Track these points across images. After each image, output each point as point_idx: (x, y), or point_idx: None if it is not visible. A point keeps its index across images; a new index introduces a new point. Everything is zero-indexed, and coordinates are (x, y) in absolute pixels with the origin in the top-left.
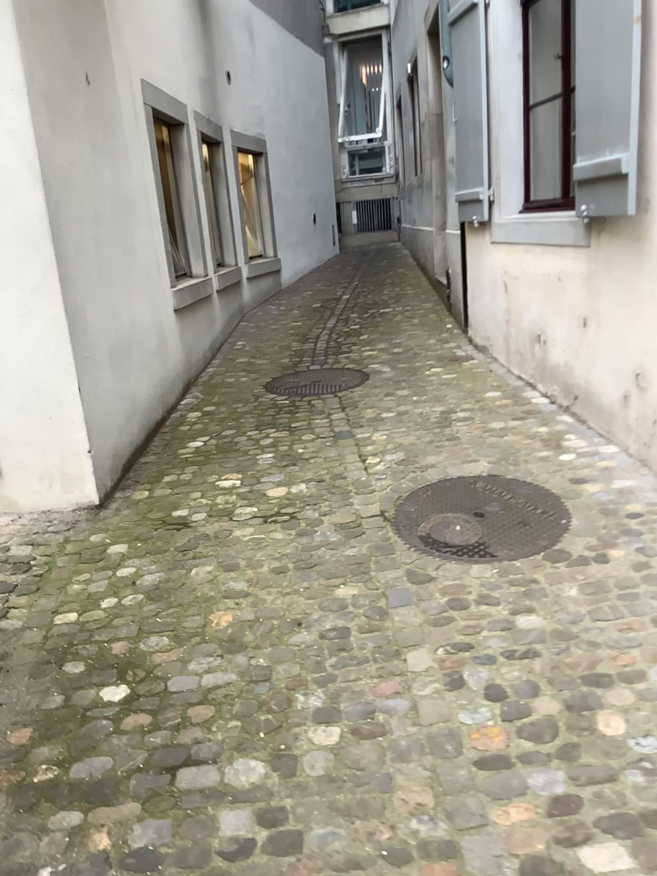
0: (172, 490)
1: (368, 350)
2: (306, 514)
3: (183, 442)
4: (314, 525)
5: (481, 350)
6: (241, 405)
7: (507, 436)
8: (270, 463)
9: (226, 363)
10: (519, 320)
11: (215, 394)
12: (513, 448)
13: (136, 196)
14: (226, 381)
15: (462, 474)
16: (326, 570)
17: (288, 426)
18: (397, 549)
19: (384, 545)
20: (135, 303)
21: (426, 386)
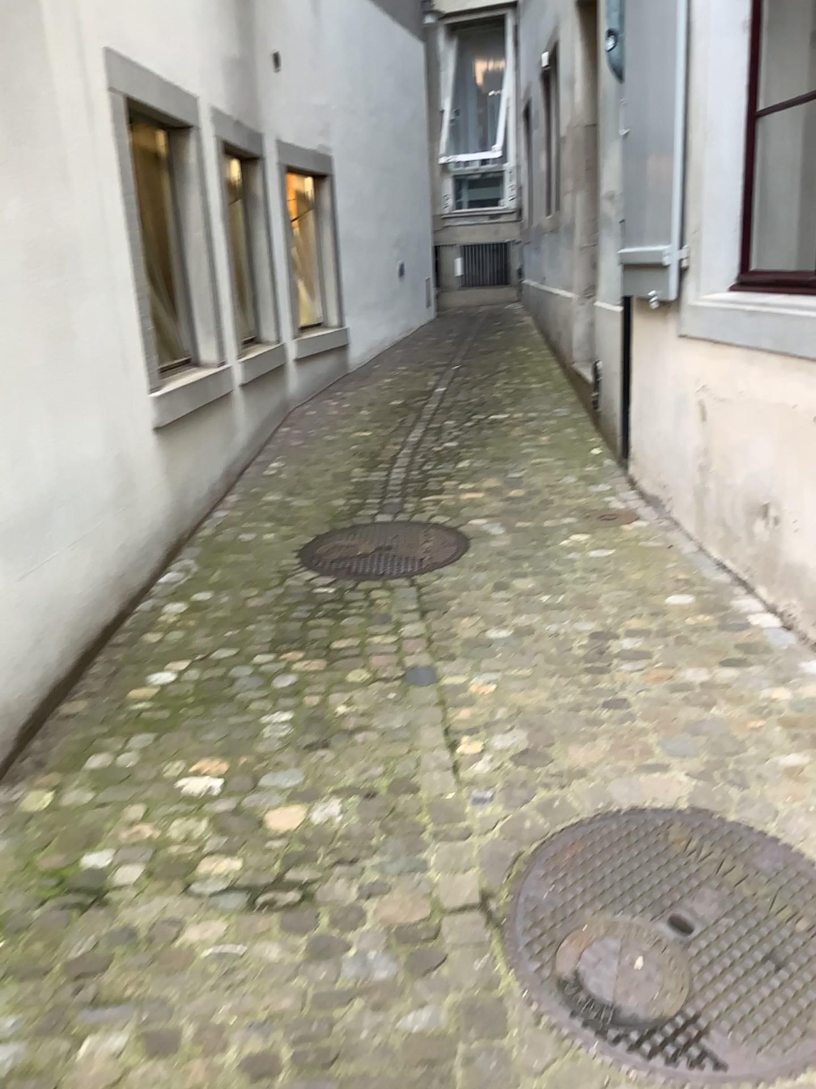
0: (99, 792)
1: (470, 493)
2: (334, 886)
3: (144, 672)
4: (347, 922)
5: (650, 505)
6: (256, 594)
7: (713, 704)
8: (283, 738)
9: (247, 503)
10: (725, 474)
11: (218, 567)
12: (727, 737)
13: (81, 243)
14: (241, 540)
15: (635, 799)
16: (358, 1075)
17: (326, 648)
18: (513, 1018)
19: (483, 1002)
20: (69, 429)
21: (563, 575)
